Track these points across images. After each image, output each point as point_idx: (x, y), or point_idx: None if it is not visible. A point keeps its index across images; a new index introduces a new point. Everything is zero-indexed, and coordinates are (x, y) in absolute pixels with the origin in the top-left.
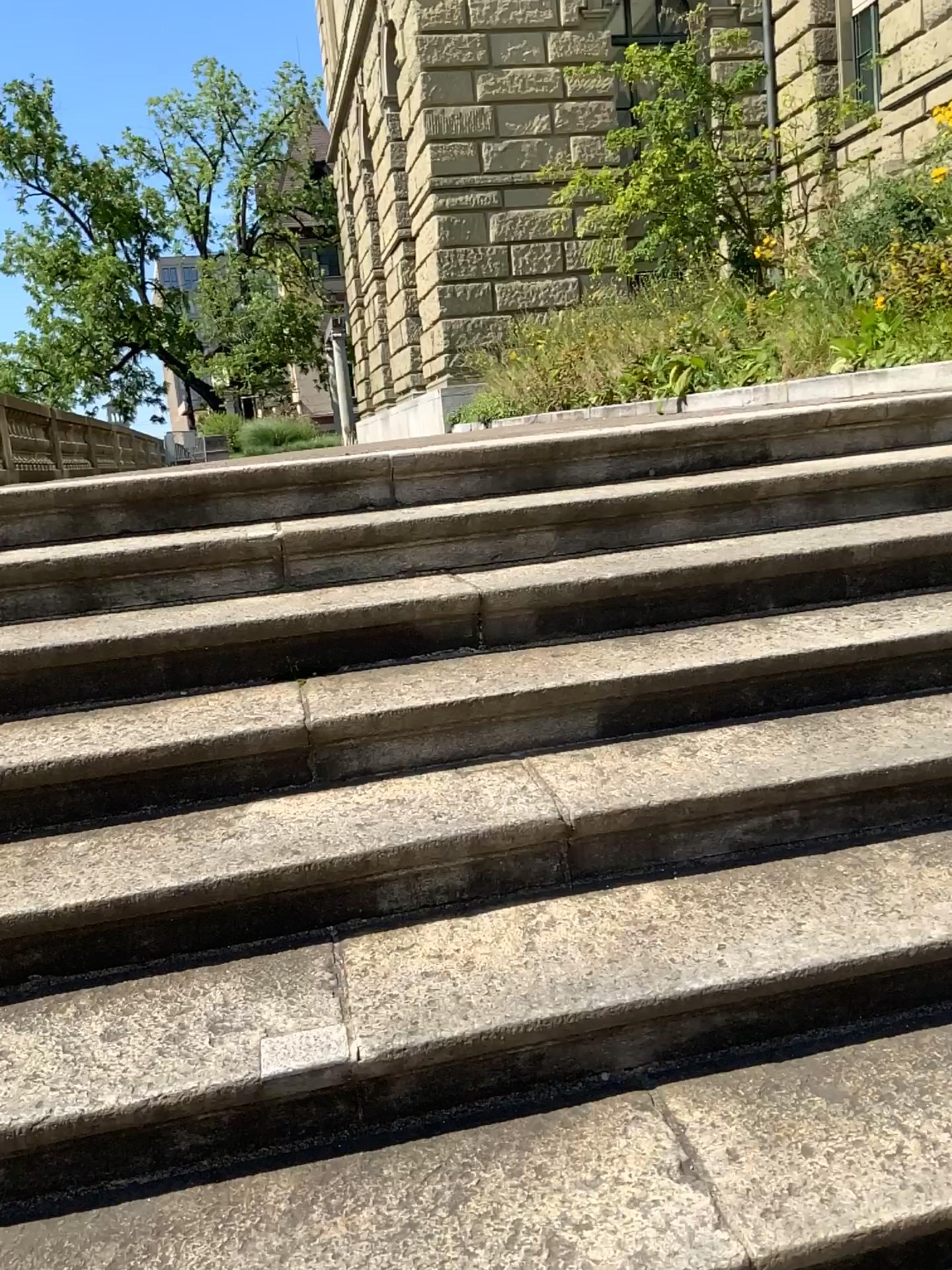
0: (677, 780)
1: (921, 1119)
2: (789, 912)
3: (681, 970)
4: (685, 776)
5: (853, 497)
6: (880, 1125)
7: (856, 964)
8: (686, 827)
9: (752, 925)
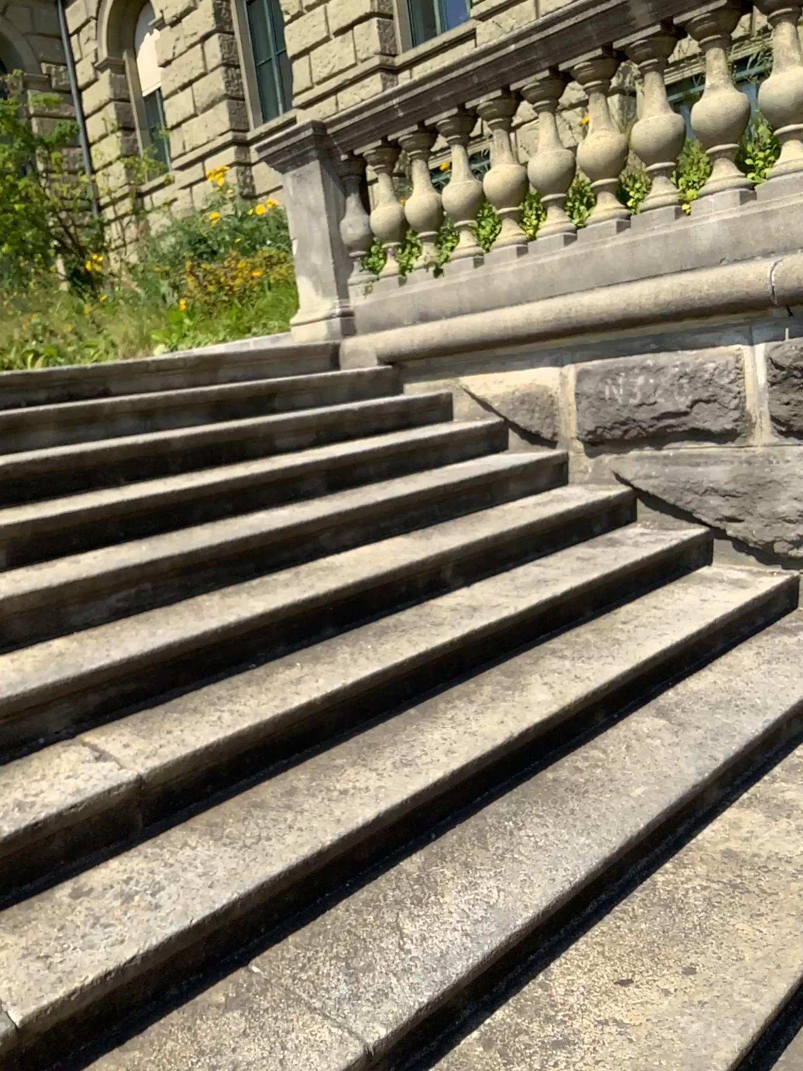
0: (66, 572)
1: (224, 701)
2: (144, 626)
3: (81, 659)
4: (71, 570)
5: (165, 413)
6: (203, 709)
7: (183, 640)
8: (75, 600)
9: (122, 635)
